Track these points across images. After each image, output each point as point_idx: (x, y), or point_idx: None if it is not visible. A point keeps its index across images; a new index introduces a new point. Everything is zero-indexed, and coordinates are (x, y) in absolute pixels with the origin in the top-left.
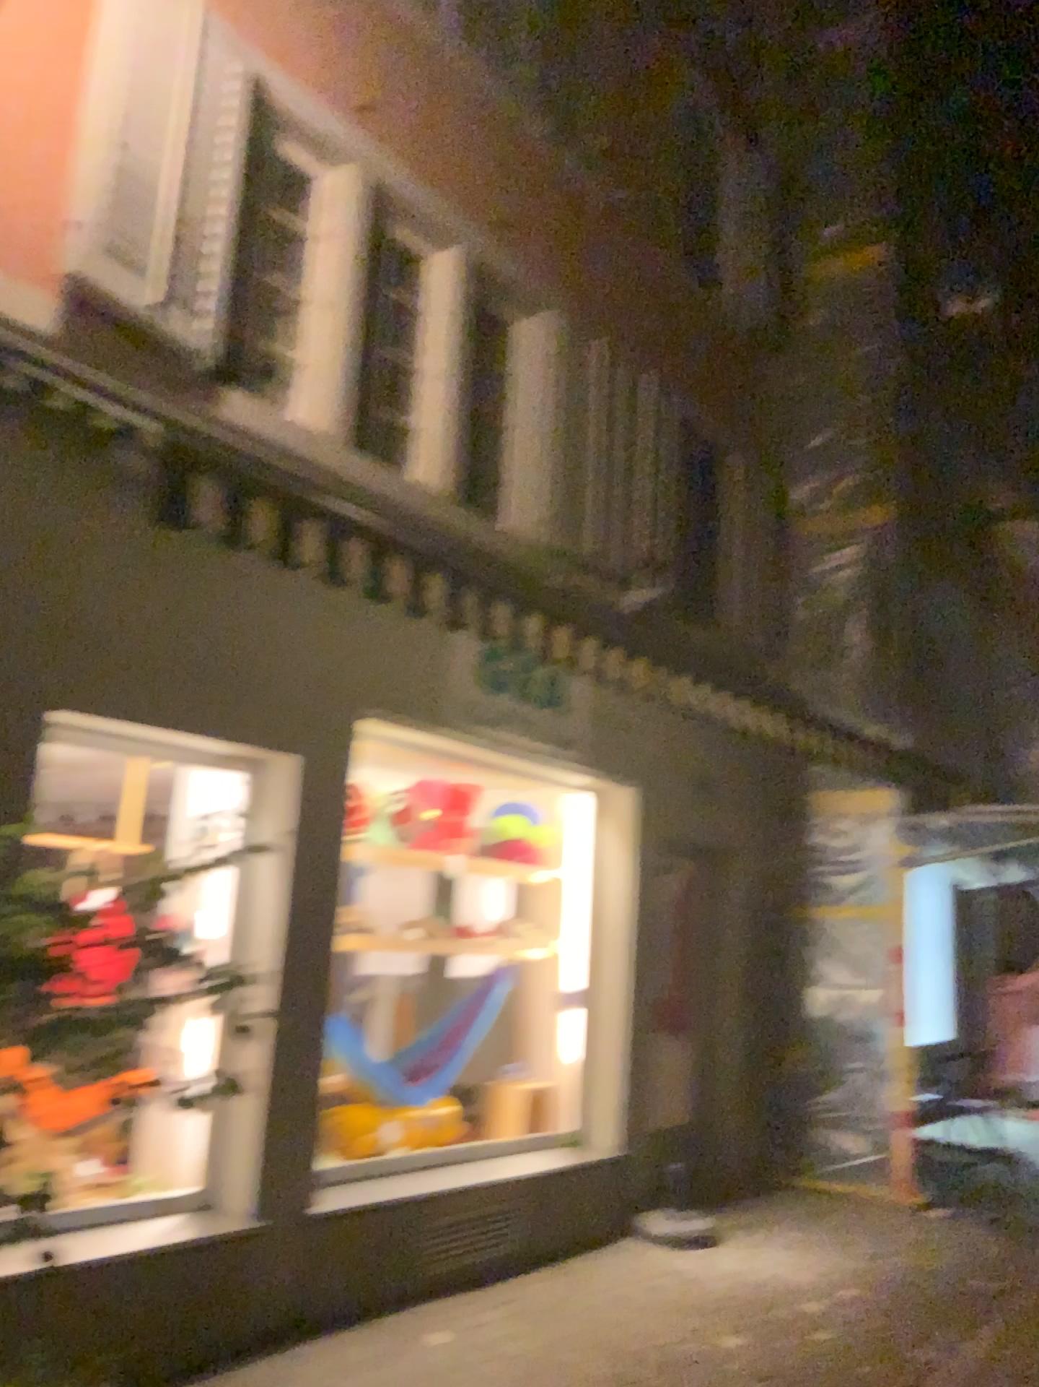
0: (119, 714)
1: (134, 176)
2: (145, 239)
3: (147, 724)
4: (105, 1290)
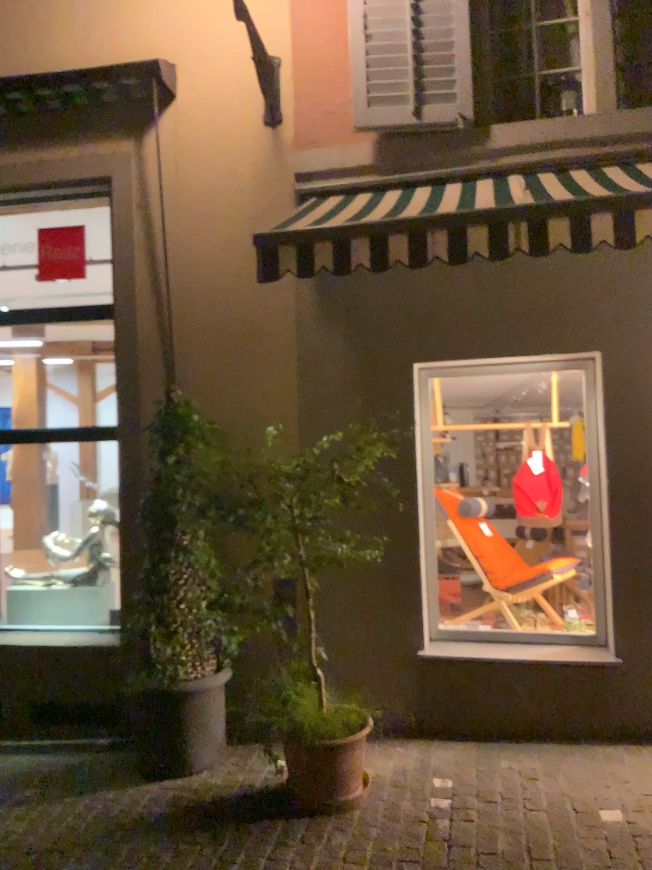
0: (461, 355)
1: (384, 45)
2: (396, 79)
3: (479, 356)
4: (503, 676)
